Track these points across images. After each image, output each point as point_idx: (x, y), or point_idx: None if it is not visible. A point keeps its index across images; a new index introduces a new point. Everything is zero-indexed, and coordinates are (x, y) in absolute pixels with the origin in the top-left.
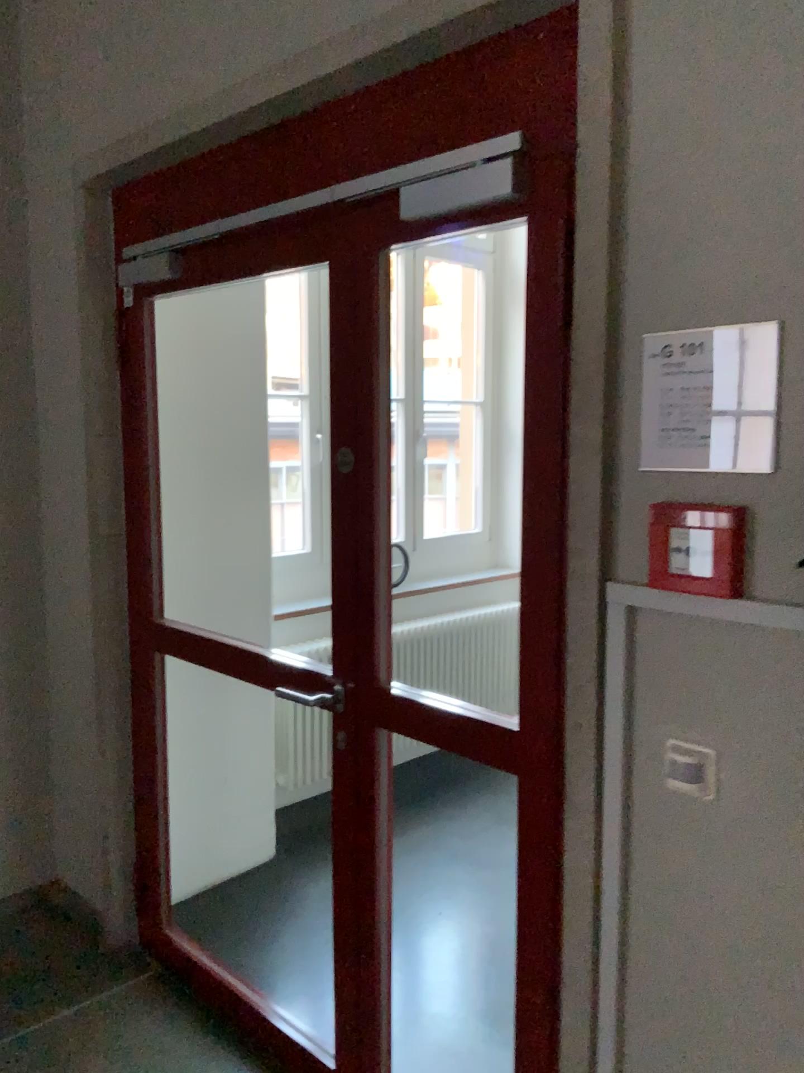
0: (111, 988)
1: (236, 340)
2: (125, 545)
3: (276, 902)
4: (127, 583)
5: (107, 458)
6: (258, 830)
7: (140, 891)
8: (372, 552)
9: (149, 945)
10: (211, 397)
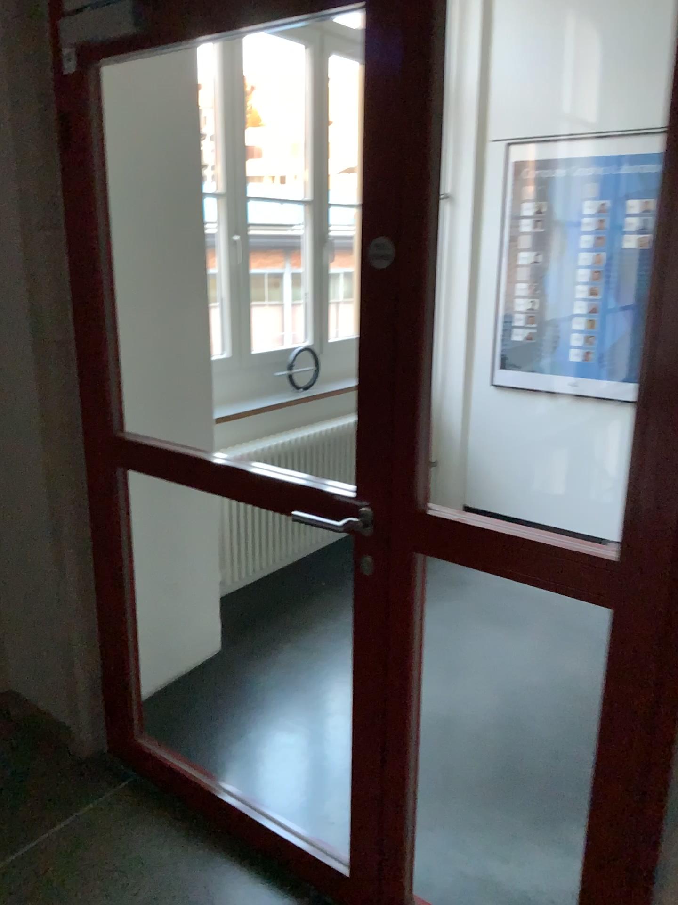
0: (89, 804)
1: (169, 128)
2: (73, 356)
3: (233, 699)
4: (79, 398)
5: (46, 258)
6: (204, 631)
7: (106, 706)
8: (413, 362)
9: (119, 757)
10: (144, 192)
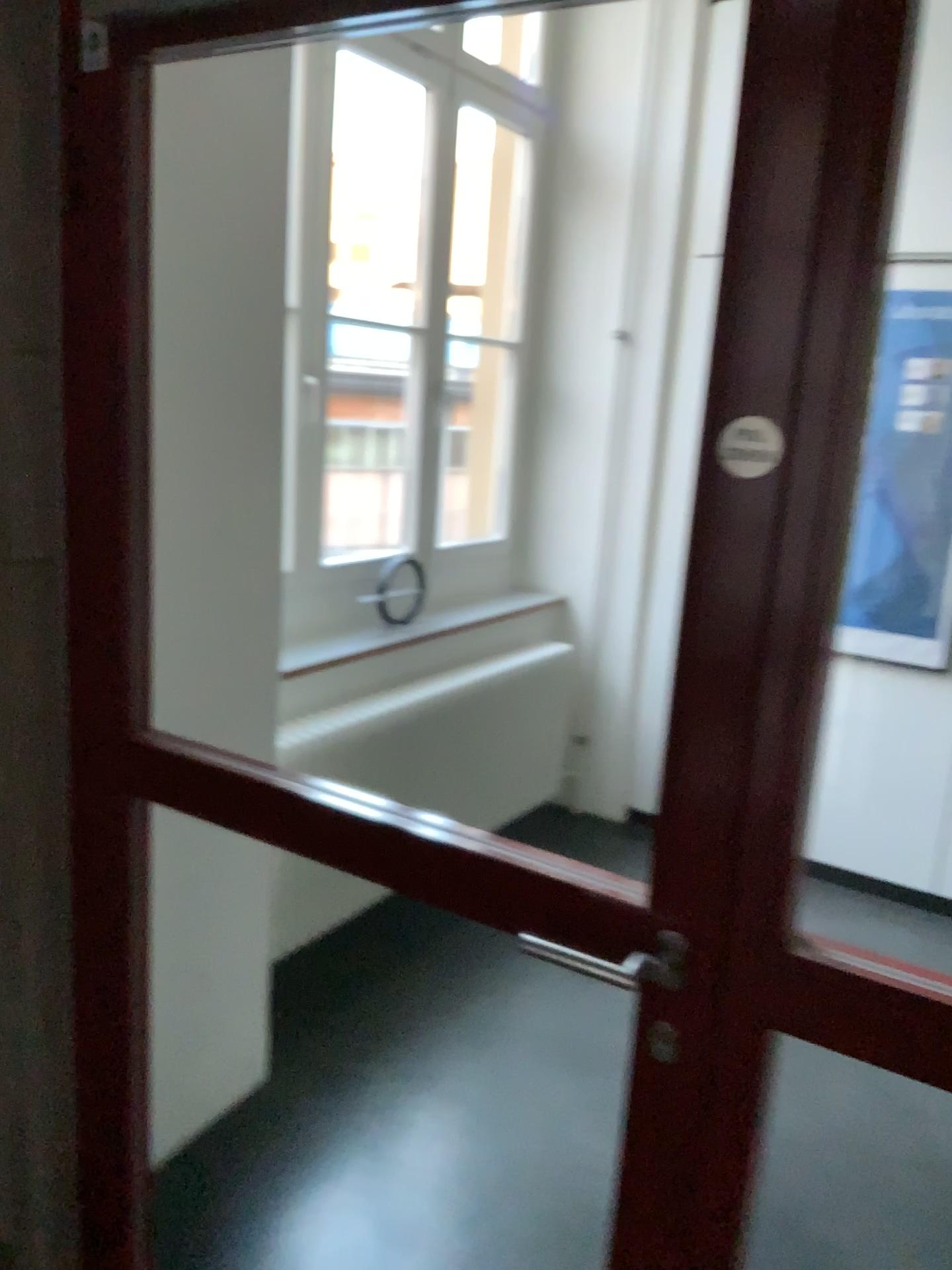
0: None
1: (240, 190)
2: (59, 588)
3: (295, 1180)
4: (67, 666)
5: (20, 405)
6: (240, 1048)
7: (76, 1222)
8: (803, 663)
9: None
10: (191, 296)
